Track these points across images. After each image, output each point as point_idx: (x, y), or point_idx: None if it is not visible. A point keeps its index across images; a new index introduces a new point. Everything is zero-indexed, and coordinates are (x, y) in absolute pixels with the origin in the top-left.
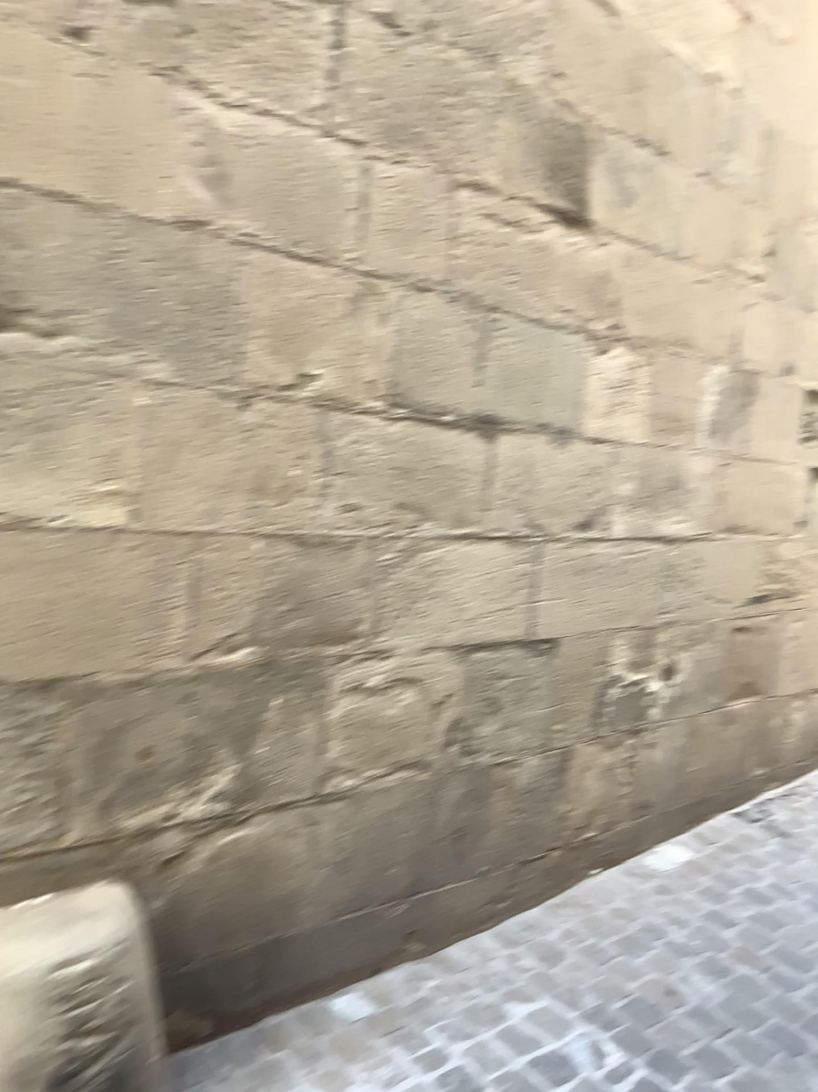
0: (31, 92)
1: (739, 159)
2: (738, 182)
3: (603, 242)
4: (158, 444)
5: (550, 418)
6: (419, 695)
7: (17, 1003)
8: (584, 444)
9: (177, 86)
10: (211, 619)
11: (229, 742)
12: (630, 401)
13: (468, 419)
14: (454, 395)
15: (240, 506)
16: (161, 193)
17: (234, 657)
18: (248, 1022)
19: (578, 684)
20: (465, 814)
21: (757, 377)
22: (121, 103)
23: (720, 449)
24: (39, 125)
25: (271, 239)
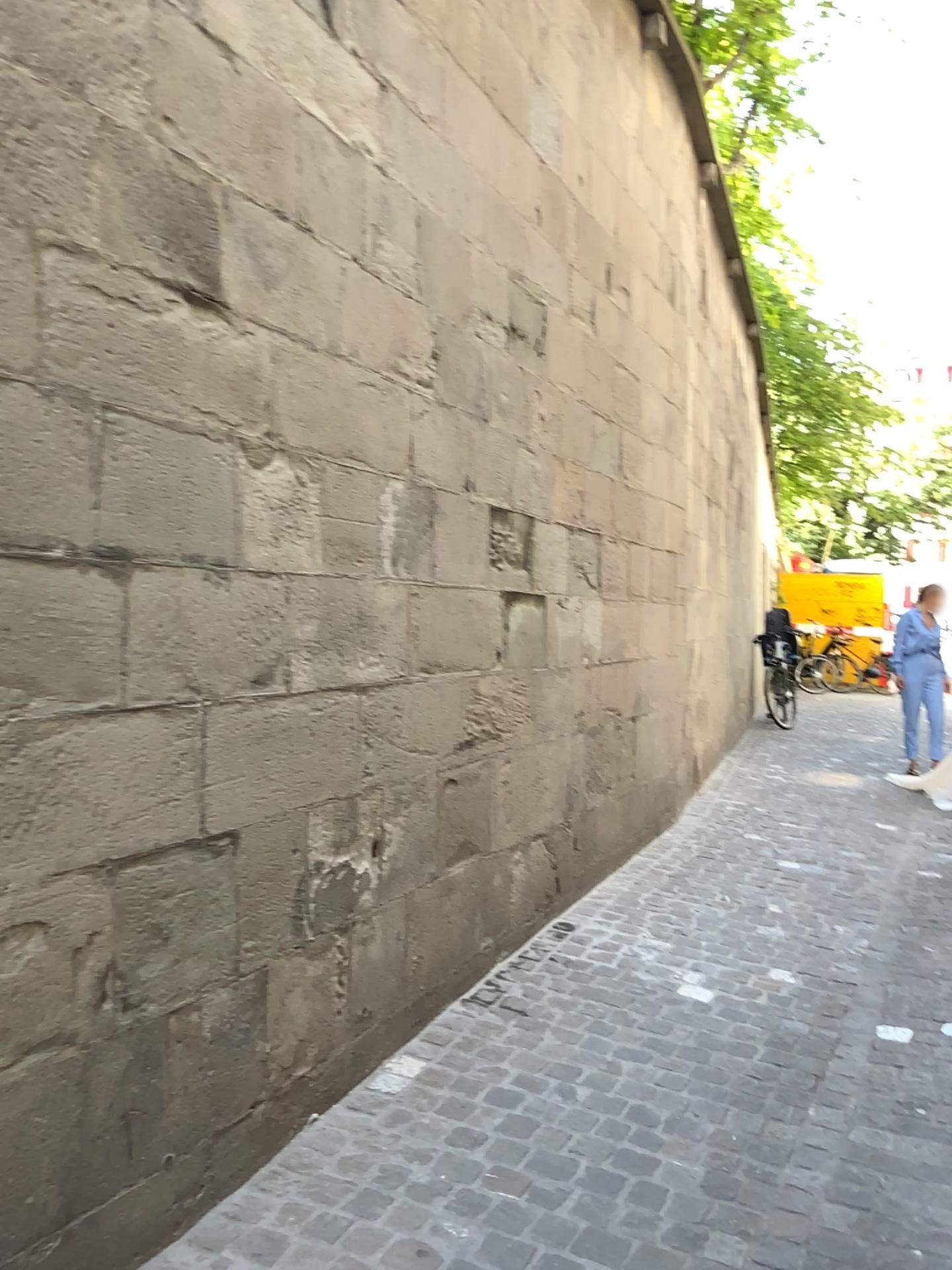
0: None
1: (394, 246)
2: (396, 272)
3: (246, 332)
4: None
5: (200, 549)
6: (50, 939)
7: None
8: (247, 580)
9: None
10: None
11: None
12: (298, 524)
13: (86, 554)
14: (63, 524)
15: None
16: None
17: None
18: None
19: (269, 883)
20: (132, 1089)
21: (439, 492)
22: None
23: (408, 576)
24: None
25: None
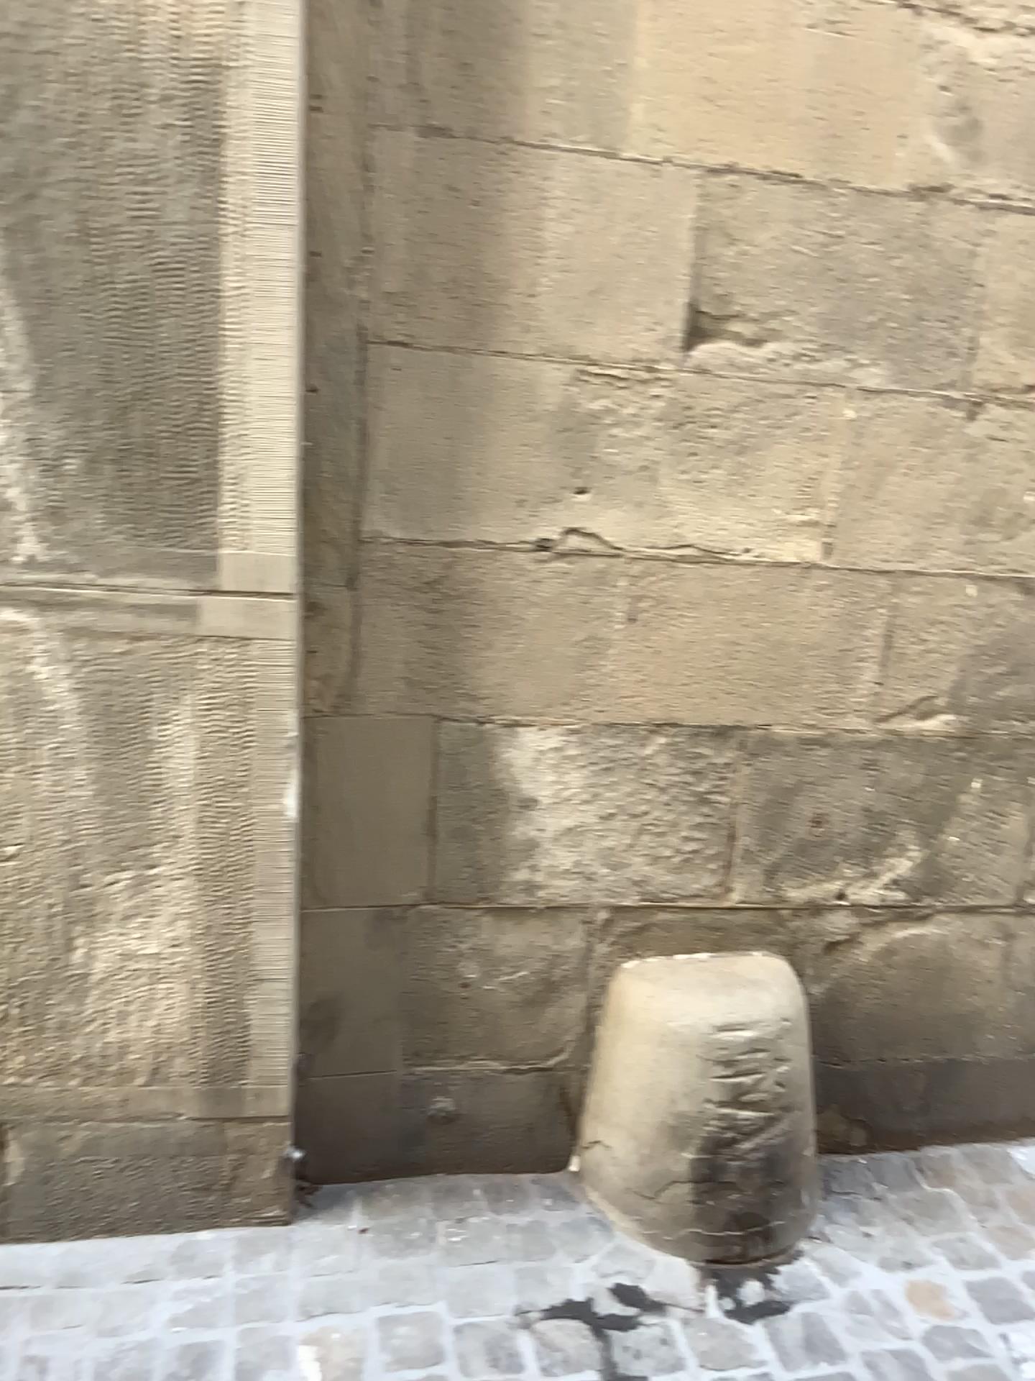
0: (754, 59)
1: None
2: None
3: None
4: (861, 467)
5: None
6: None
7: (677, 1056)
8: None
9: (922, 18)
10: (903, 677)
11: (912, 824)
12: None
13: None
14: None
15: (951, 542)
16: (891, 159)
17: (926, 724)
18: (904, 1146)
19: None
20: None
21: None
22: (853, 52)
23: None
24: (759, 96)
25: (1024, 199)
